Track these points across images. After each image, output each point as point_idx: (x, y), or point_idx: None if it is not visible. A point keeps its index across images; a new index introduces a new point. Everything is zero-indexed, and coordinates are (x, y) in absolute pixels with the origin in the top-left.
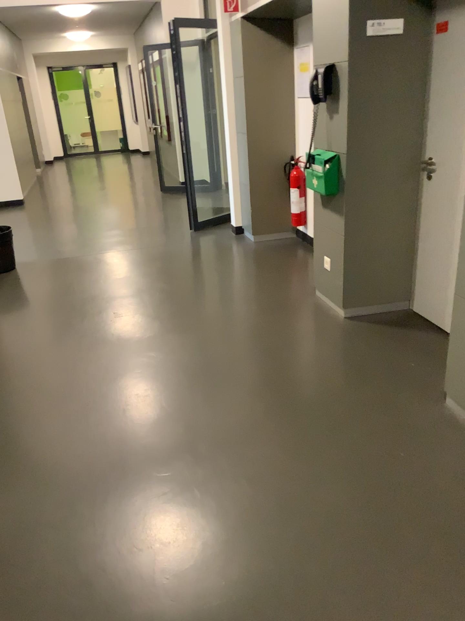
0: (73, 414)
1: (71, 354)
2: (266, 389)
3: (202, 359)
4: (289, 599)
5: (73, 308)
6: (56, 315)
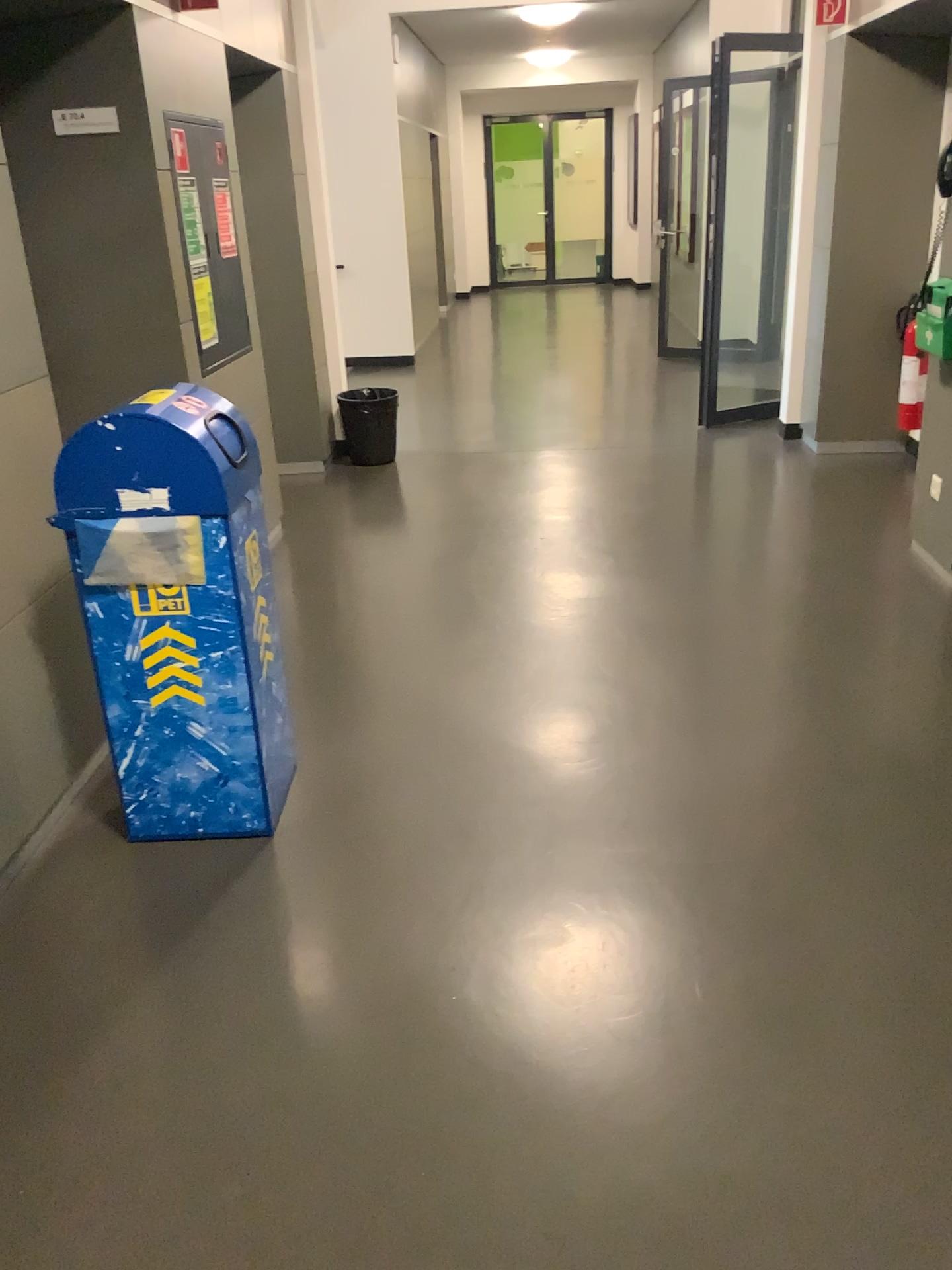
0: (468, 656)
1: (473, 583)
2: (774, 667)
3: (679, 615)
4: (738, 893)
5: (481, 523)
6: (454, 530)
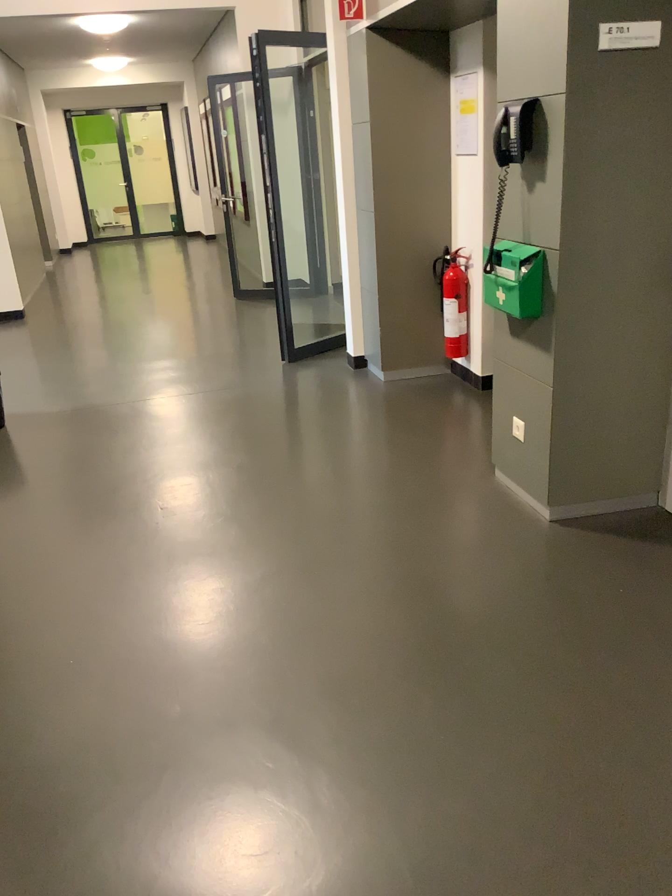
0: (89, 716)
1: (89, 589)
2: (430, 665)
3: (315, 601)
4: None
5: (94, 500)
6: (67, 512)
